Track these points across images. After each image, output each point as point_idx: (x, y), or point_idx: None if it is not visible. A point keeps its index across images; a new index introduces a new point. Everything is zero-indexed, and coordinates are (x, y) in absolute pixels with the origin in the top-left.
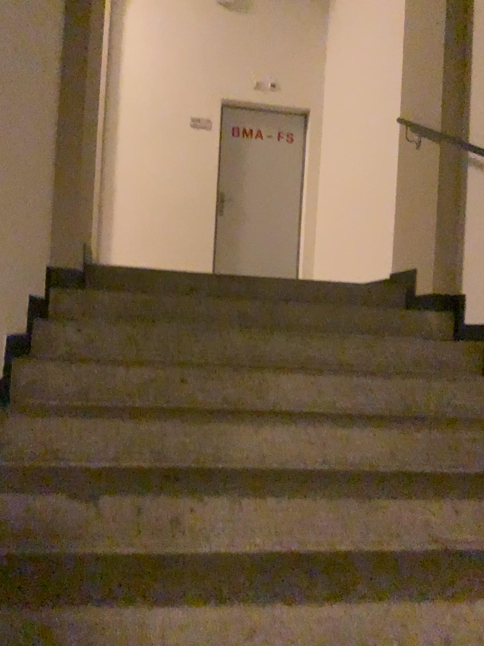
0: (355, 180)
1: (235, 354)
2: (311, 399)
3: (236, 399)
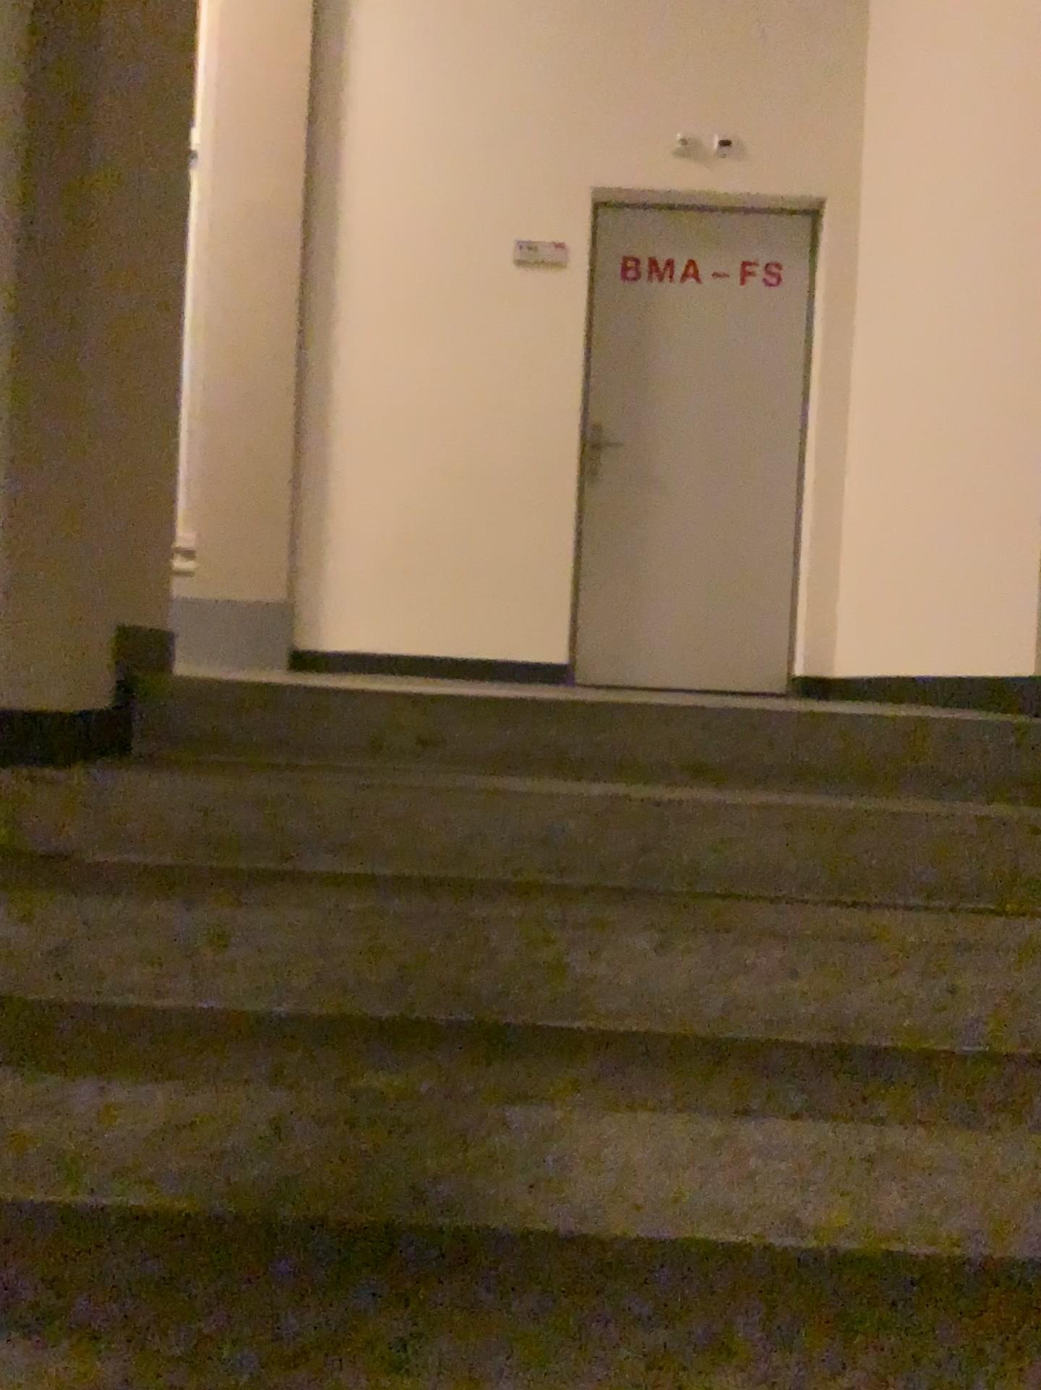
0: (935, 389)
1: (489, 997)
2: (704, 1201)
3: (447, 1198)
